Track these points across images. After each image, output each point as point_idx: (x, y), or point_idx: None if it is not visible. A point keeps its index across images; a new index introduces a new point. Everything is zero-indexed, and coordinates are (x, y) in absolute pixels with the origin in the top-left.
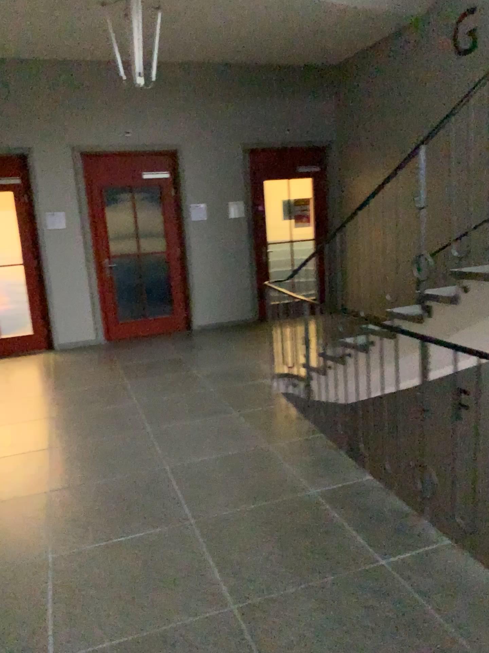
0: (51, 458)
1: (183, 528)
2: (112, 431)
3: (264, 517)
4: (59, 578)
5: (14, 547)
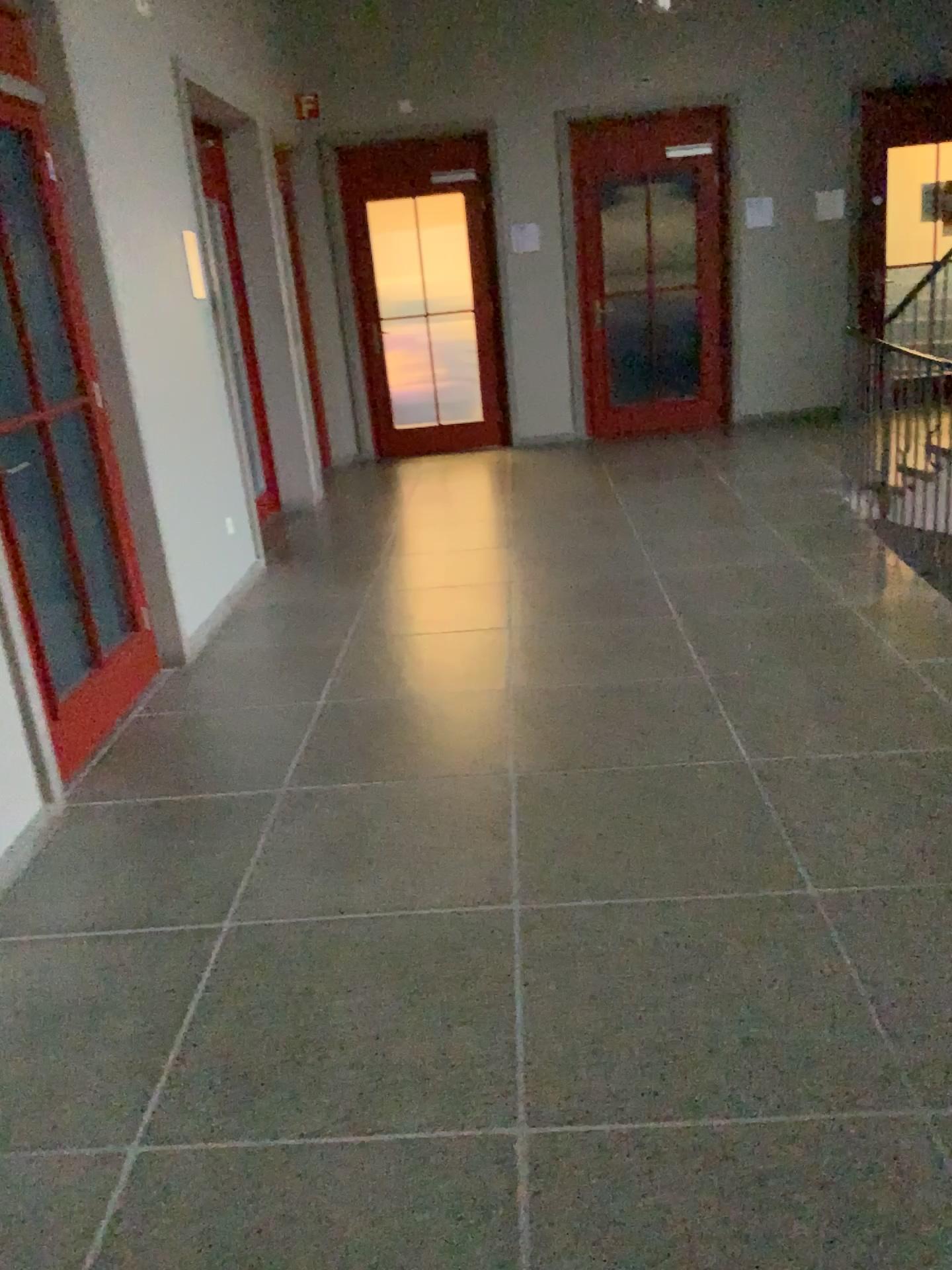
0: (510, 553)
1: (663, 617)
2: (590, 531)
3: (769, 617)
4: (521, 641)
5: (472, 619)
